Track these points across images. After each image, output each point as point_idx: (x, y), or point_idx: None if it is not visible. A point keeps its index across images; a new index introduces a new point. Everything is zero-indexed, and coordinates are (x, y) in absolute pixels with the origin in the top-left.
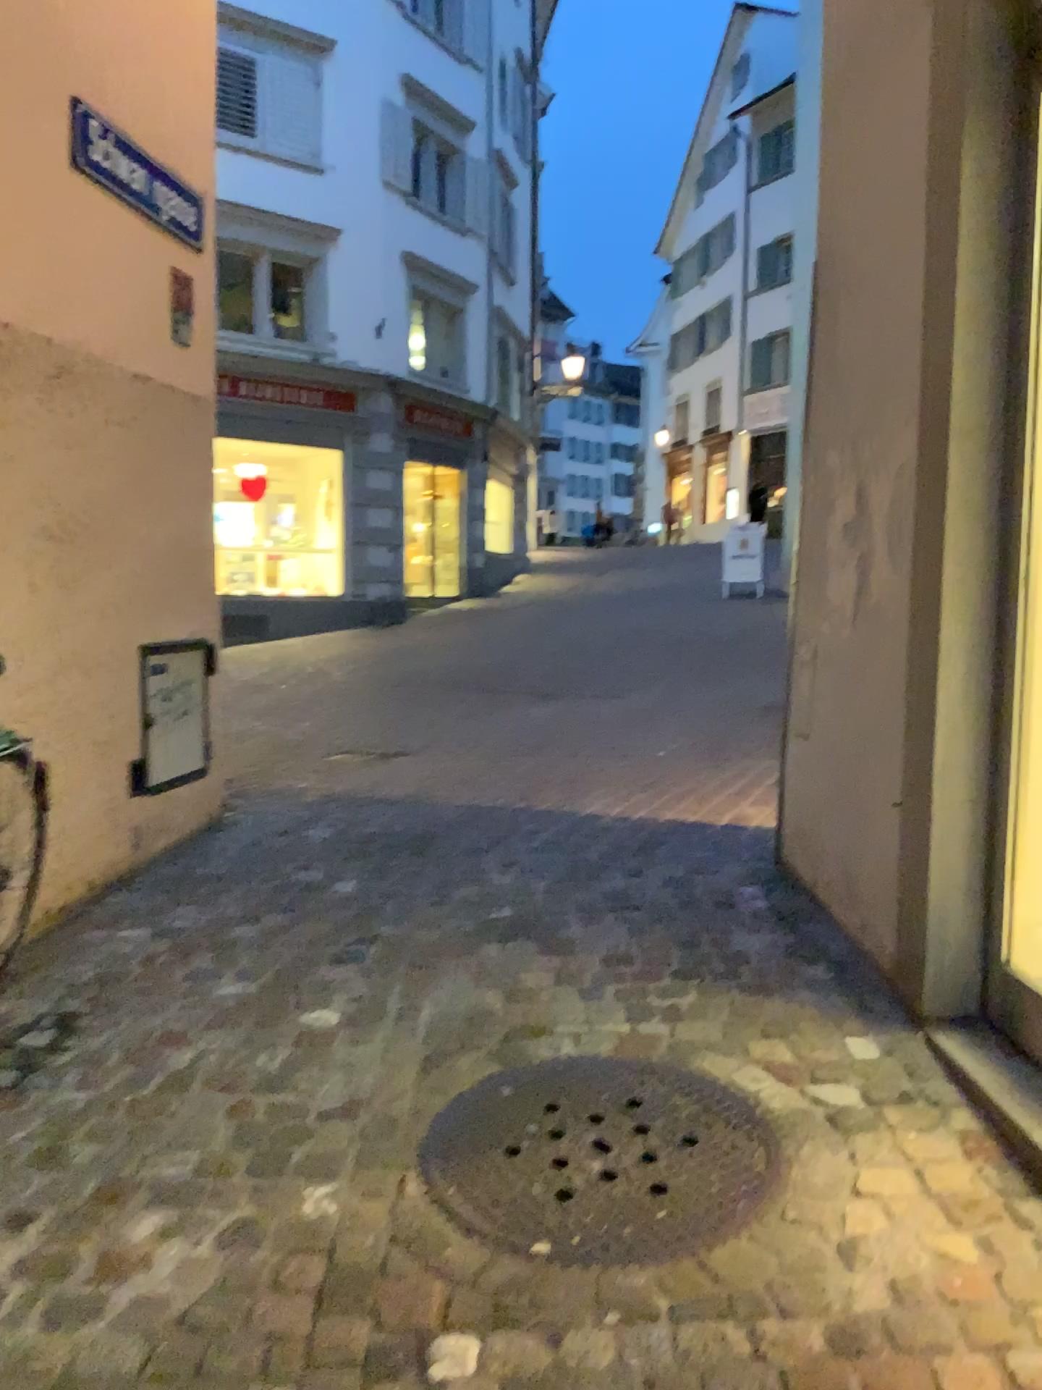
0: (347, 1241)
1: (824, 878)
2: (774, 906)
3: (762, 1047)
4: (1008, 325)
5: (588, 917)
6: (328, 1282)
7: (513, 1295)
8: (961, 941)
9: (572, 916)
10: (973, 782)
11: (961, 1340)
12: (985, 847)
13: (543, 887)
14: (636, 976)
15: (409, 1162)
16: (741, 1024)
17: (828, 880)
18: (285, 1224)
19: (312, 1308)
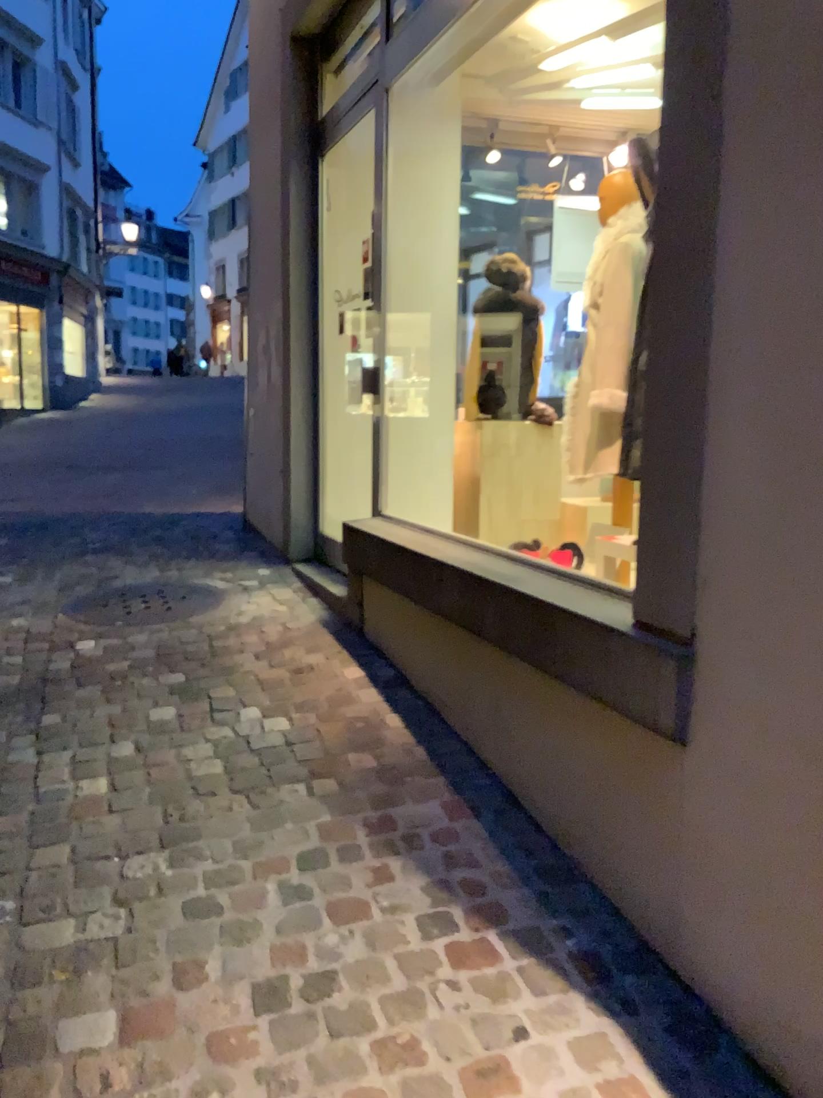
0: (36, 624)
1: (258, 517)
2: (236, 534)
3: (219, 573)
4: (311, 259)
5: (141, 542)
6: (31, 631)
7: (108, 628)
8: (304, 523)
9: (133, 543)
10: (305, 454)
11: (270, 620)
12: (312, 482)
13: (116, 535)
14: (164, 558)
15: (59, 608)
16: (211, 568)
17: (260, 517)
18: (8, 622)
19: (26, 637)
